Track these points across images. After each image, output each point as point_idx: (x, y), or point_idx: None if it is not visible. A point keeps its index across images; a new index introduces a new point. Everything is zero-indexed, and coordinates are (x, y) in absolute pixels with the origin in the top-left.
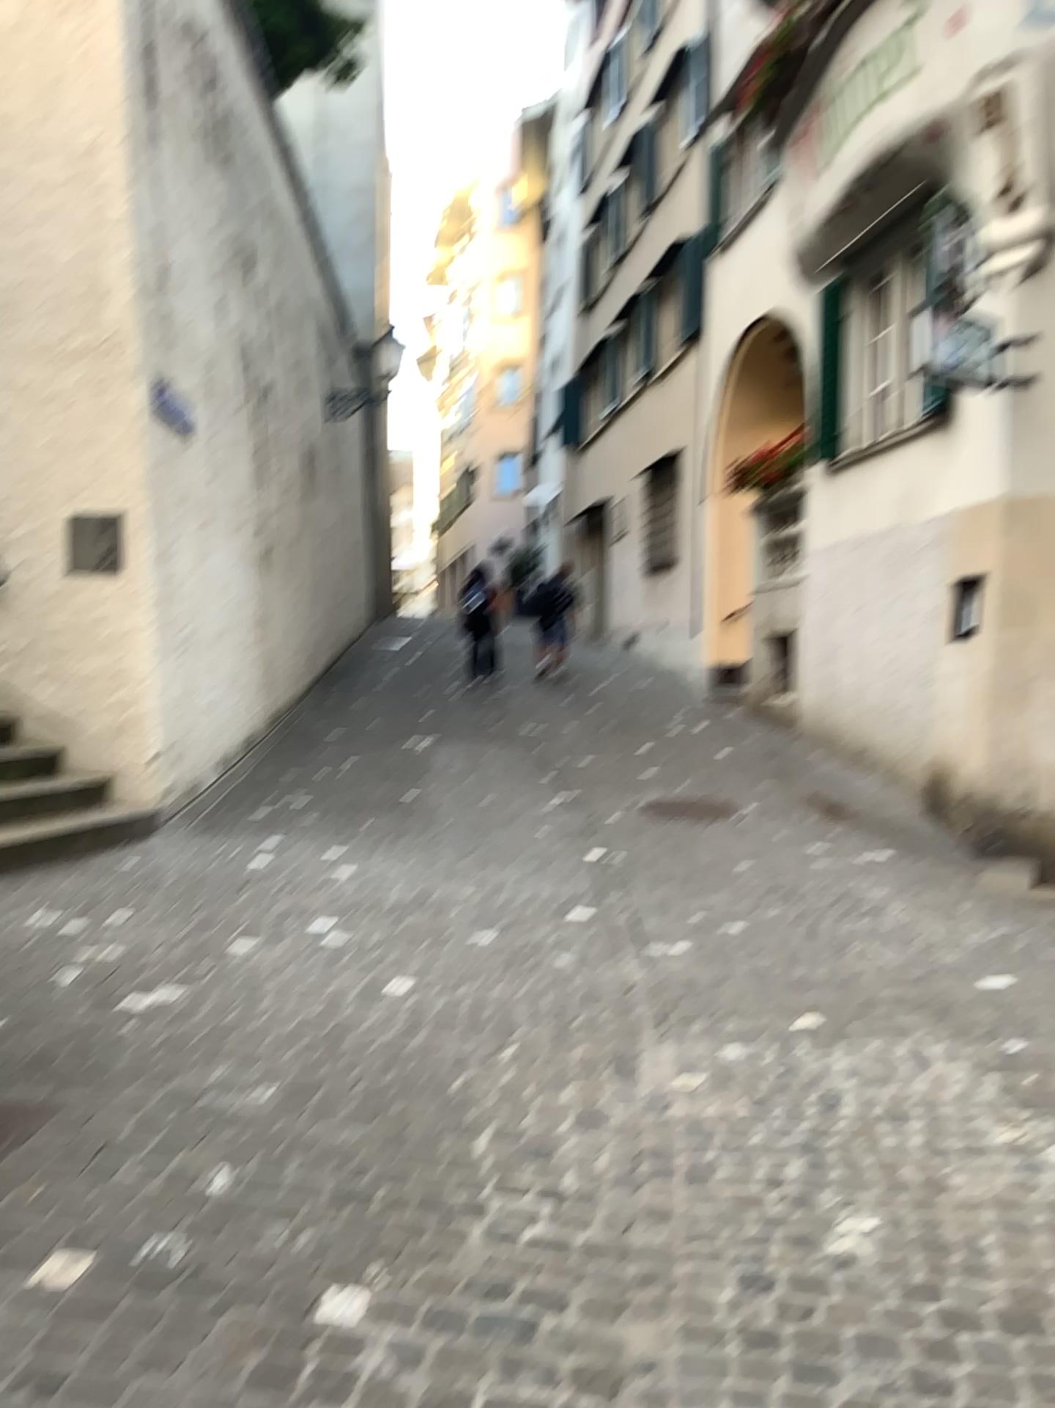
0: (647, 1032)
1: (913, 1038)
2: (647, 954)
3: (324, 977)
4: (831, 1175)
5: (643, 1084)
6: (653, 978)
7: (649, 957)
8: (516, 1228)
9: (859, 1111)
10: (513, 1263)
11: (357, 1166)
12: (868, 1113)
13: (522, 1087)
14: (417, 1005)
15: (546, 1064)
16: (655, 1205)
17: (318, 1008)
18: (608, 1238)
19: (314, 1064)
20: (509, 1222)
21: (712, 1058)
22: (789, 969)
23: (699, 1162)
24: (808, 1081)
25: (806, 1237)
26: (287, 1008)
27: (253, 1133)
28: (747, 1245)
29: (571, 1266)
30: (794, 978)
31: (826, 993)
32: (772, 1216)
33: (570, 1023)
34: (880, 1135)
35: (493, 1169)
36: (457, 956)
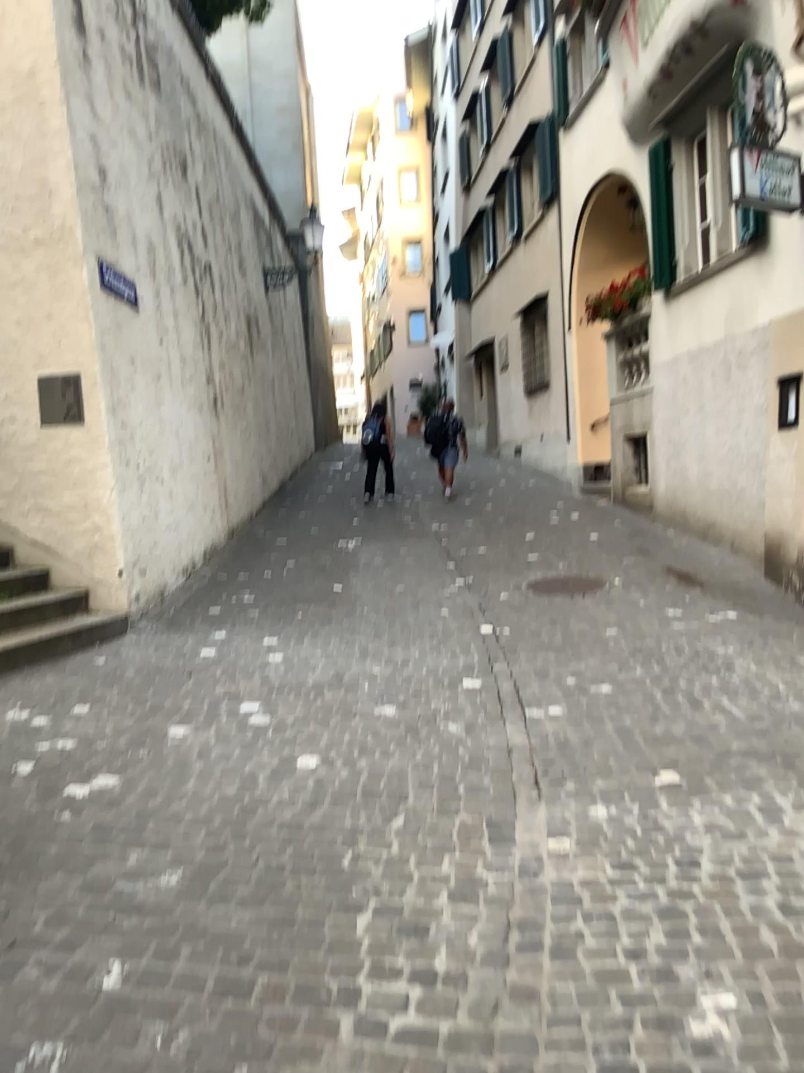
0: (521, 796)
1: (765, 790)
2: (523, 720)
3: (240, 758)
4: (692, 941)
5: (516, 850)
6: (528, 742)
7: (524, 723)
8: (384, 1018)
9: (716, 868)
10: (378, 1060)
11: (241, 955)
12: (725, 870)
13: (404, 858)
14: (318, 780)
15: (429, 834)
16: (520, 984)
17: (231, 789)
18: (473, 1026)
19: (219, 846)
20: (378, 1011)
21: (579, 818)
22: (649, 728)
23: (565, 932)
24: (668, 838)
25: (667, 1017)
26: (203, 791)
27: (150, 924)
28: (608, 1028)
29: (434, 1061)
30: (653, 735)
31: (683, 750)
32: (635, 992)
33: (451, 791)
34: (738, 894)
35: (369, 949)
36: (357, 731)
